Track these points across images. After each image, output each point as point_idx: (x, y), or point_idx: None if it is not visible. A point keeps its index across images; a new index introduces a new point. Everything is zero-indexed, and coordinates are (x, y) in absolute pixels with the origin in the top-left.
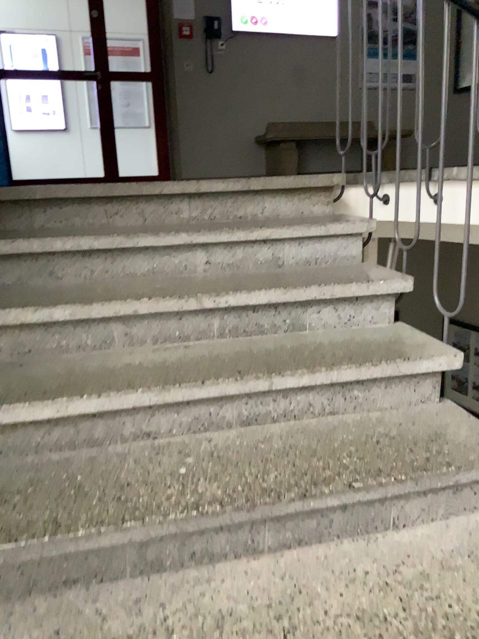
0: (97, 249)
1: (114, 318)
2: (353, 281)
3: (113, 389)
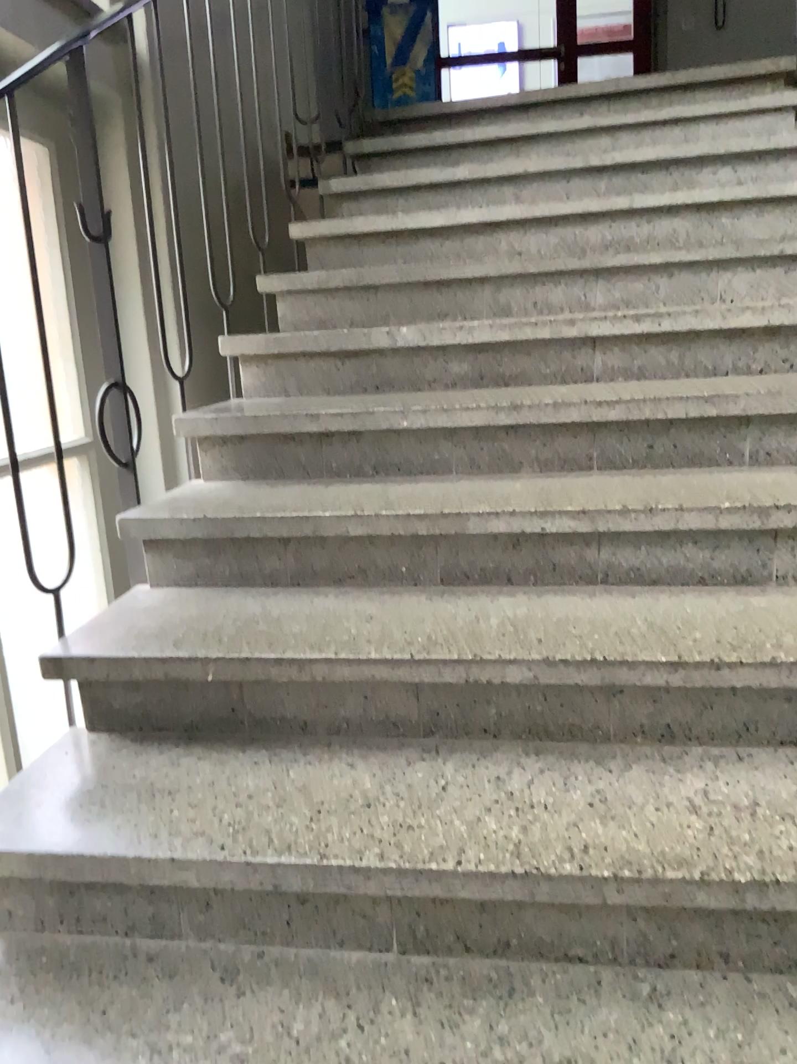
0: (504, 141)
1: (507, 178)
2: (756, 139)
3: (494, 210)
